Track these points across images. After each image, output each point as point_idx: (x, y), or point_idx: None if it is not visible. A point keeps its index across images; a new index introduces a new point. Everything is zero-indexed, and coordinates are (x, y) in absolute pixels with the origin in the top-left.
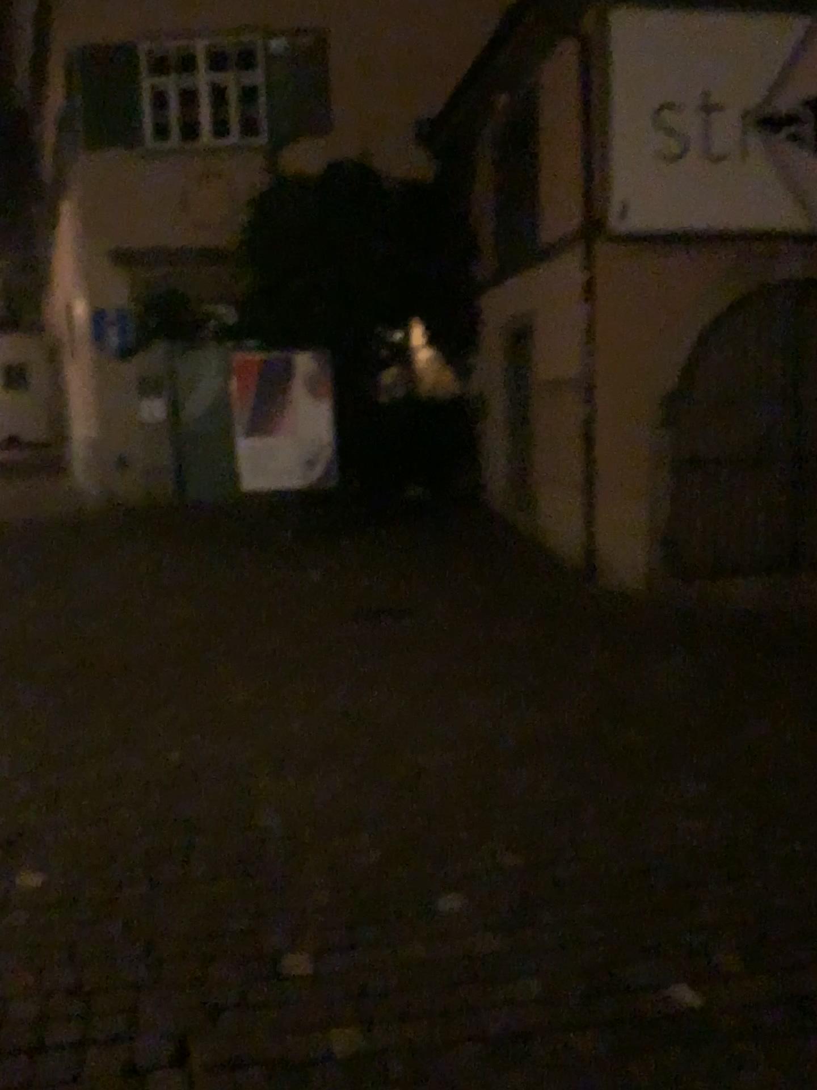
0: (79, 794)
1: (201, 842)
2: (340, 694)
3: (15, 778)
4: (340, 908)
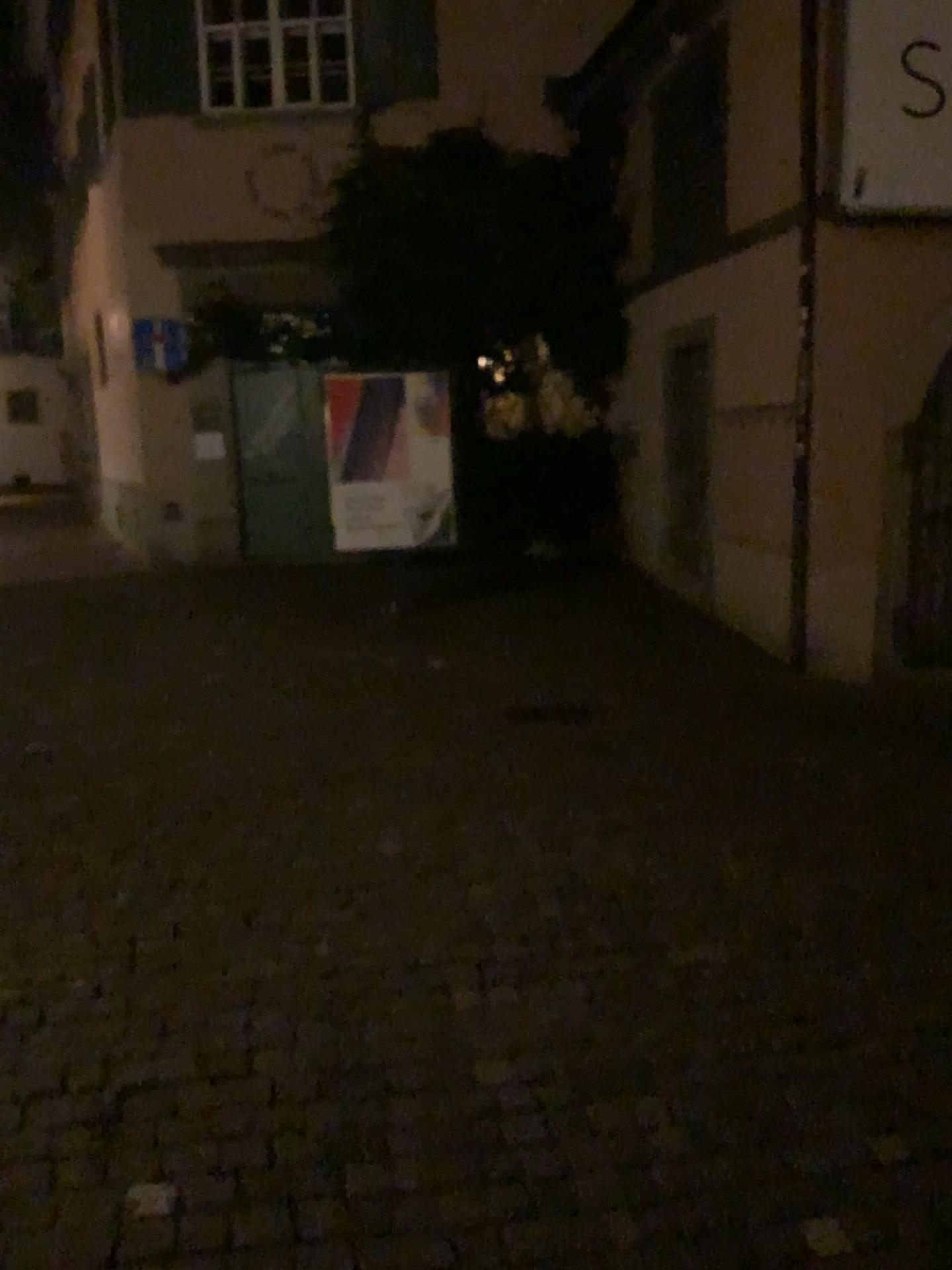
0: (196, 1026)
1: (399, 1120)
2: (528, 846)
3: (96, 996)
4: (658, 1259)
